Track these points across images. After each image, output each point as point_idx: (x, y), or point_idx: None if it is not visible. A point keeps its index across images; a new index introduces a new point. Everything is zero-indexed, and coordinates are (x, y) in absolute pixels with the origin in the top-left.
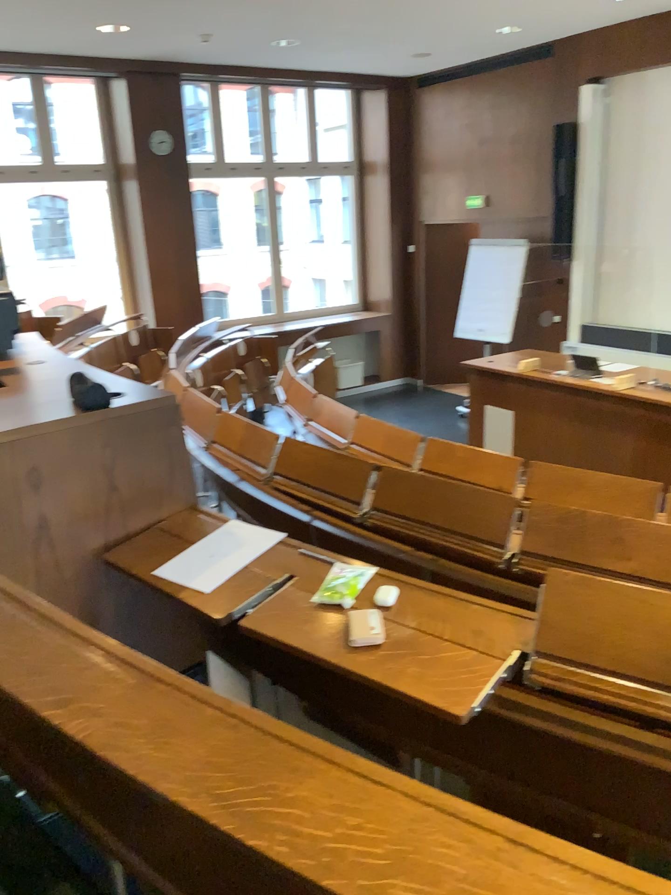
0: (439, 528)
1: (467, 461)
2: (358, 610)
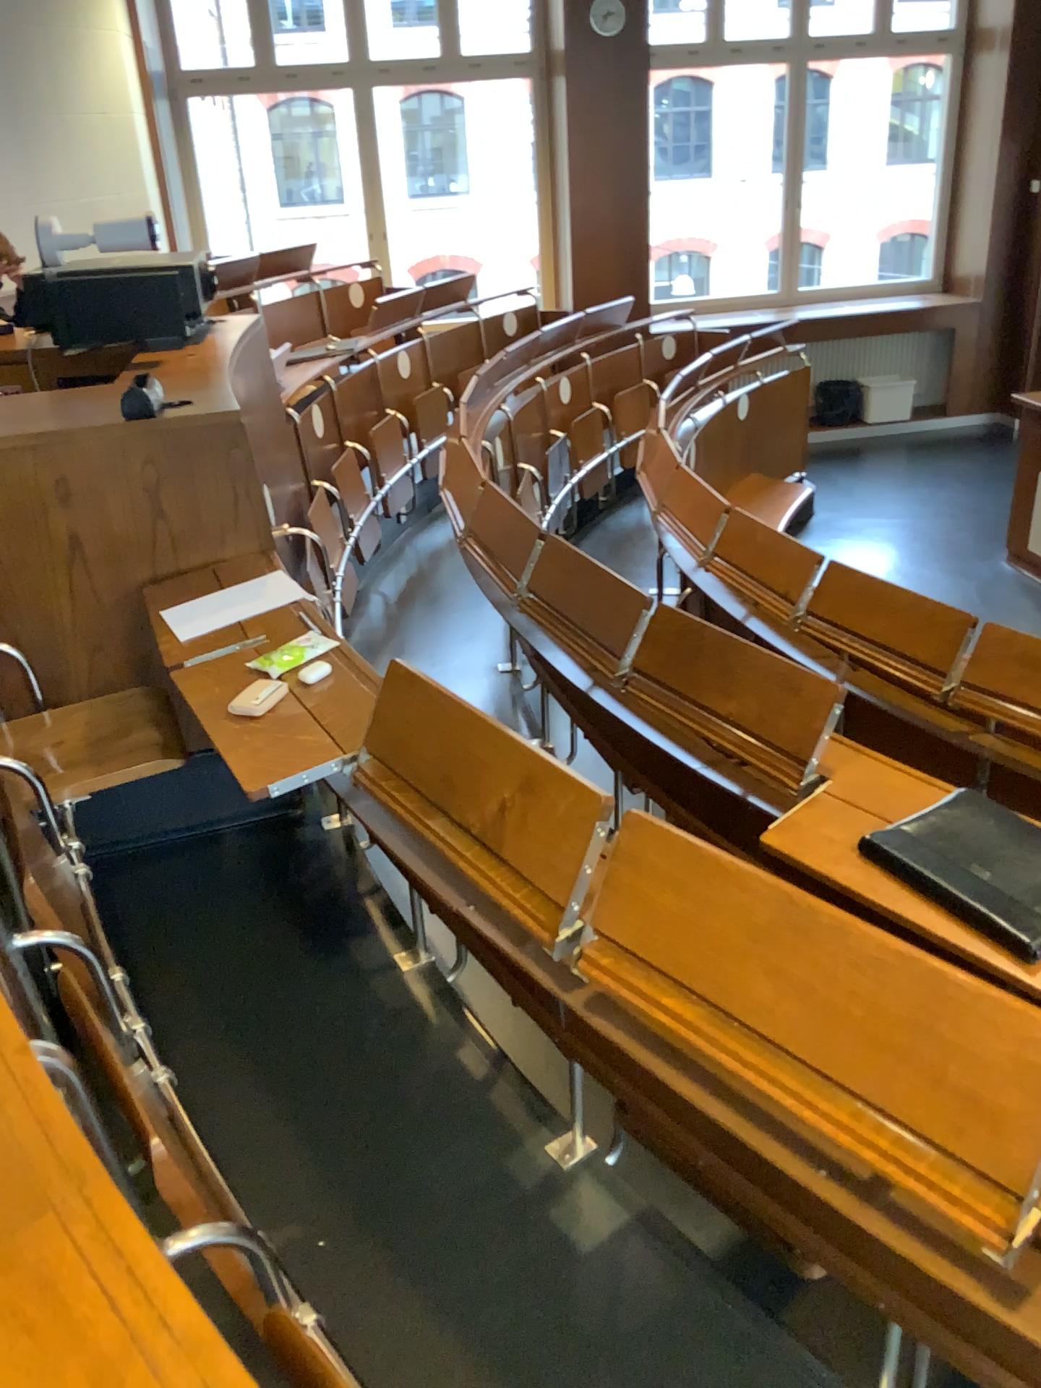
0: (583, 627)
1: (764, 549)
2: (276, 683)
